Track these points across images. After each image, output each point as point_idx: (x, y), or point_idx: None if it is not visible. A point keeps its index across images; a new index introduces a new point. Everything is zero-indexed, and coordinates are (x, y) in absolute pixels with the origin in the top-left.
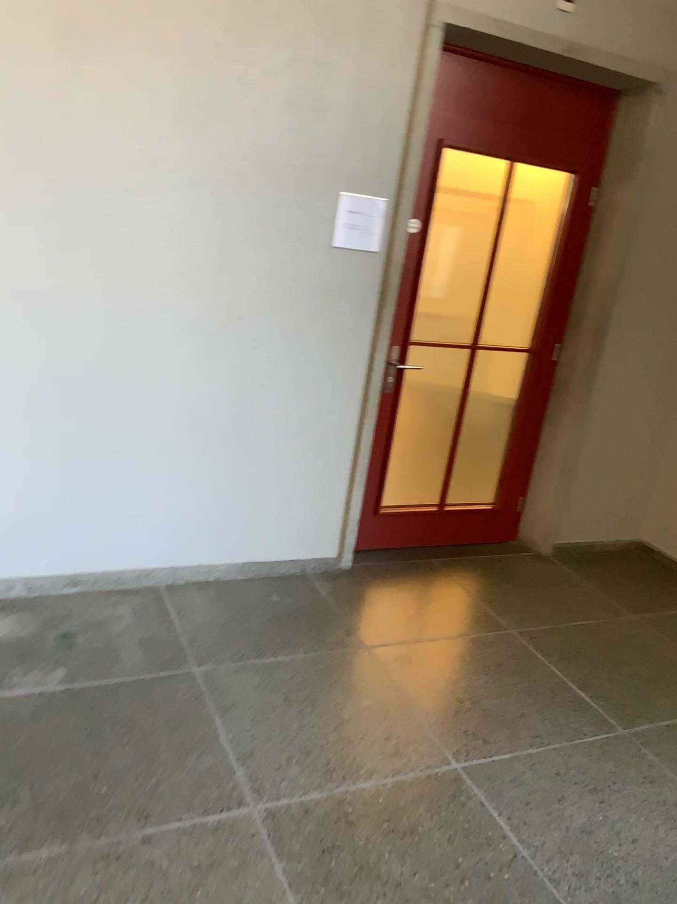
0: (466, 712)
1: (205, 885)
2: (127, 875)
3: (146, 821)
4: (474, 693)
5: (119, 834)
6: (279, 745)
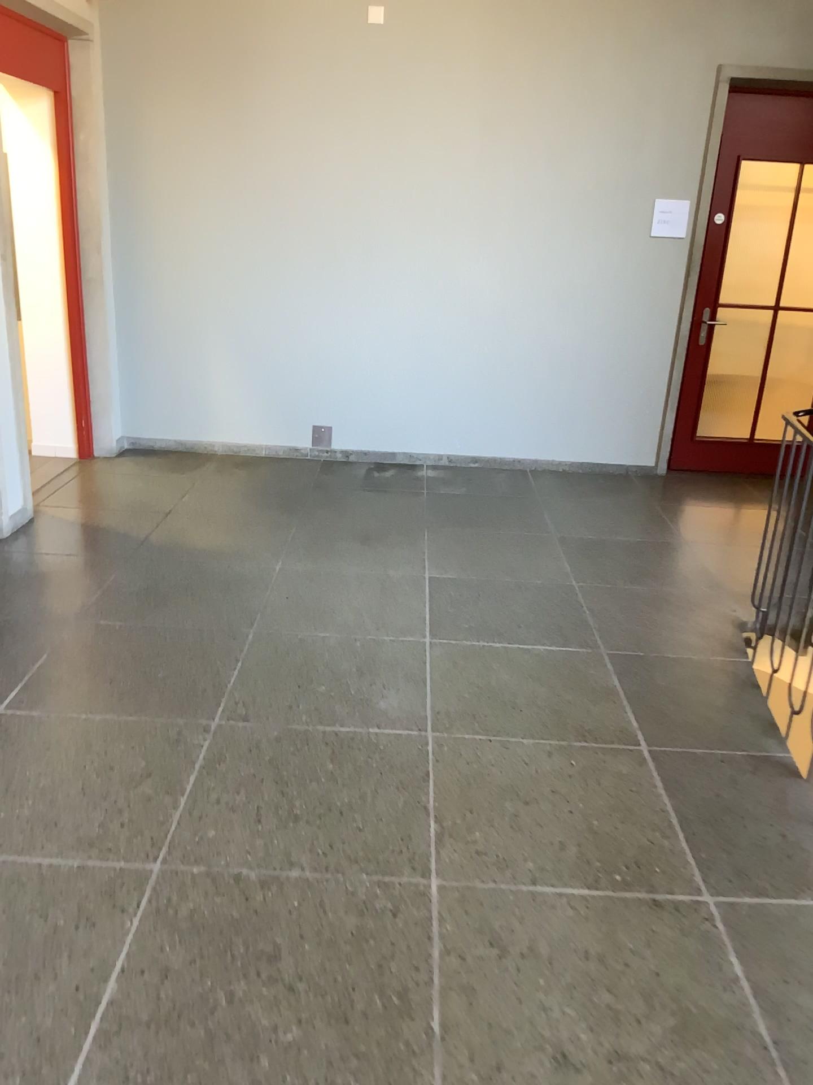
0: (708, 528)
1: (524, 544)
2: (488, 536)
3: (500, 527)
4: (720, 523)
5: (487, 528)
6: (579, 520)
